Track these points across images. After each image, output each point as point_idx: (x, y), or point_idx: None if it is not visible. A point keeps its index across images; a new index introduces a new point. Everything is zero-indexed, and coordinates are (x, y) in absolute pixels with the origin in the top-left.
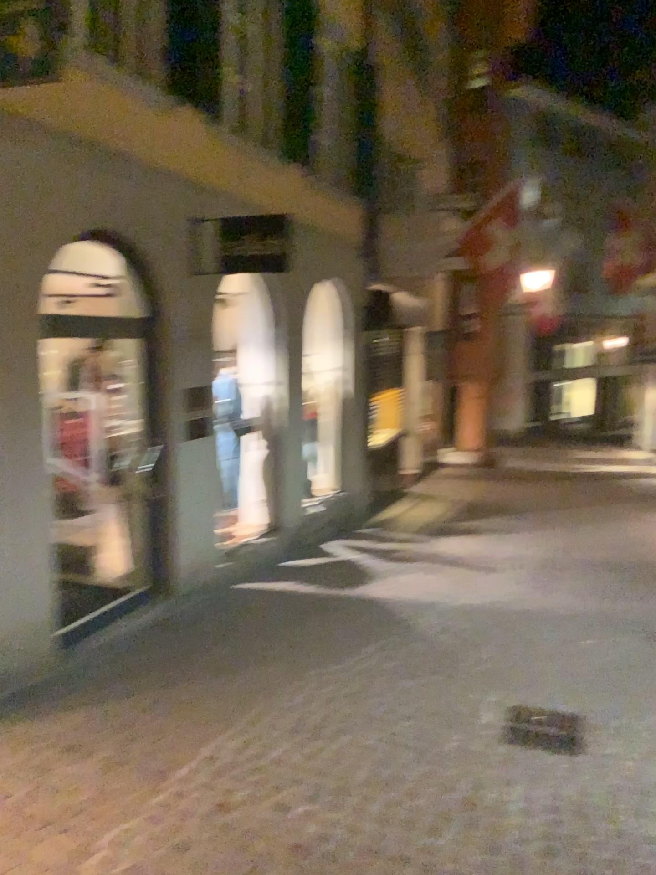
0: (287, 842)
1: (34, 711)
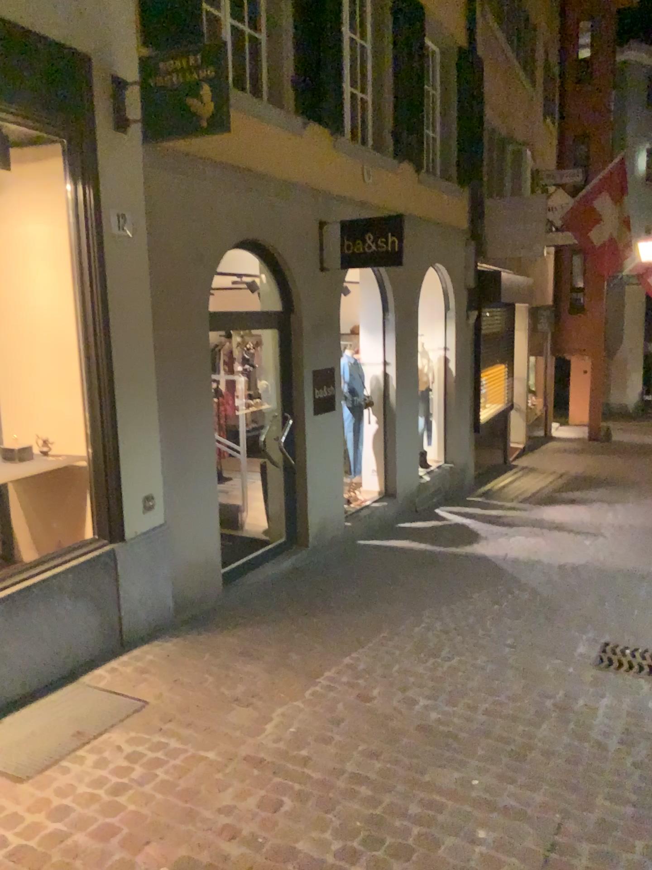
0: (415, 719)
1: (210, 628)
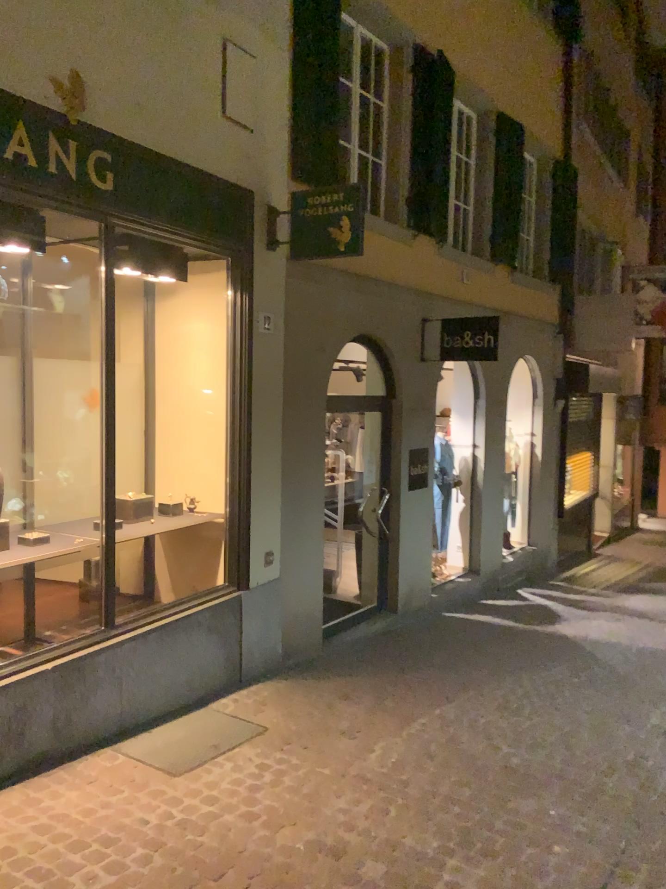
0: (500, 761)
1: (314, 675)
